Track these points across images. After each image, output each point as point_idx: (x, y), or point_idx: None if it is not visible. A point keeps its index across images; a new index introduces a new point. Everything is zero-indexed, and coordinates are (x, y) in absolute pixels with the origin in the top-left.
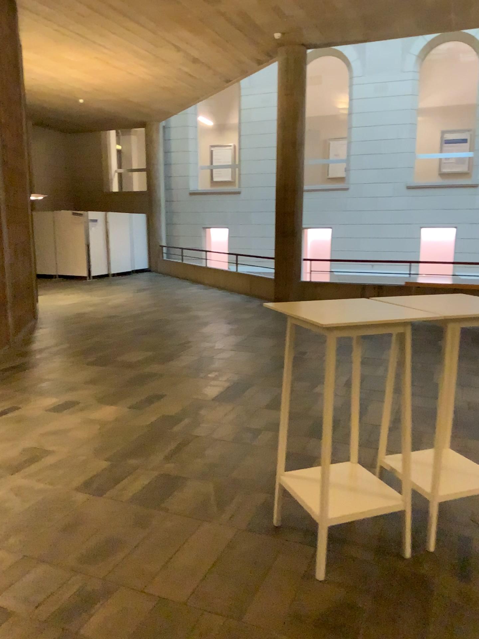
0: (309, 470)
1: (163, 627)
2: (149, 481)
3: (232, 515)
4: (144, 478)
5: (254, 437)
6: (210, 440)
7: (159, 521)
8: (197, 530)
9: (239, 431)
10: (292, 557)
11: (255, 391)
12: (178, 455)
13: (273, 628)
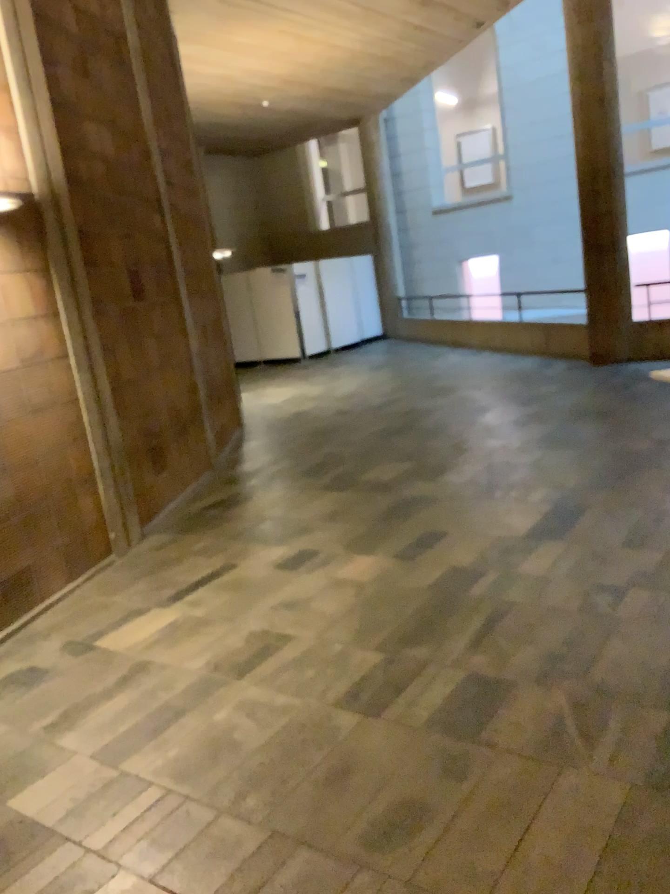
0: None
1: None
2: (451, 689)
3: (614, 756)
4: (442, 684)
5: (616, 600)
6: (538, 609)
7: (484, 767)
8: (555, 786)
9: (586, 589)
10: None
11: (596, 515)
12: (491, 639)
13: None
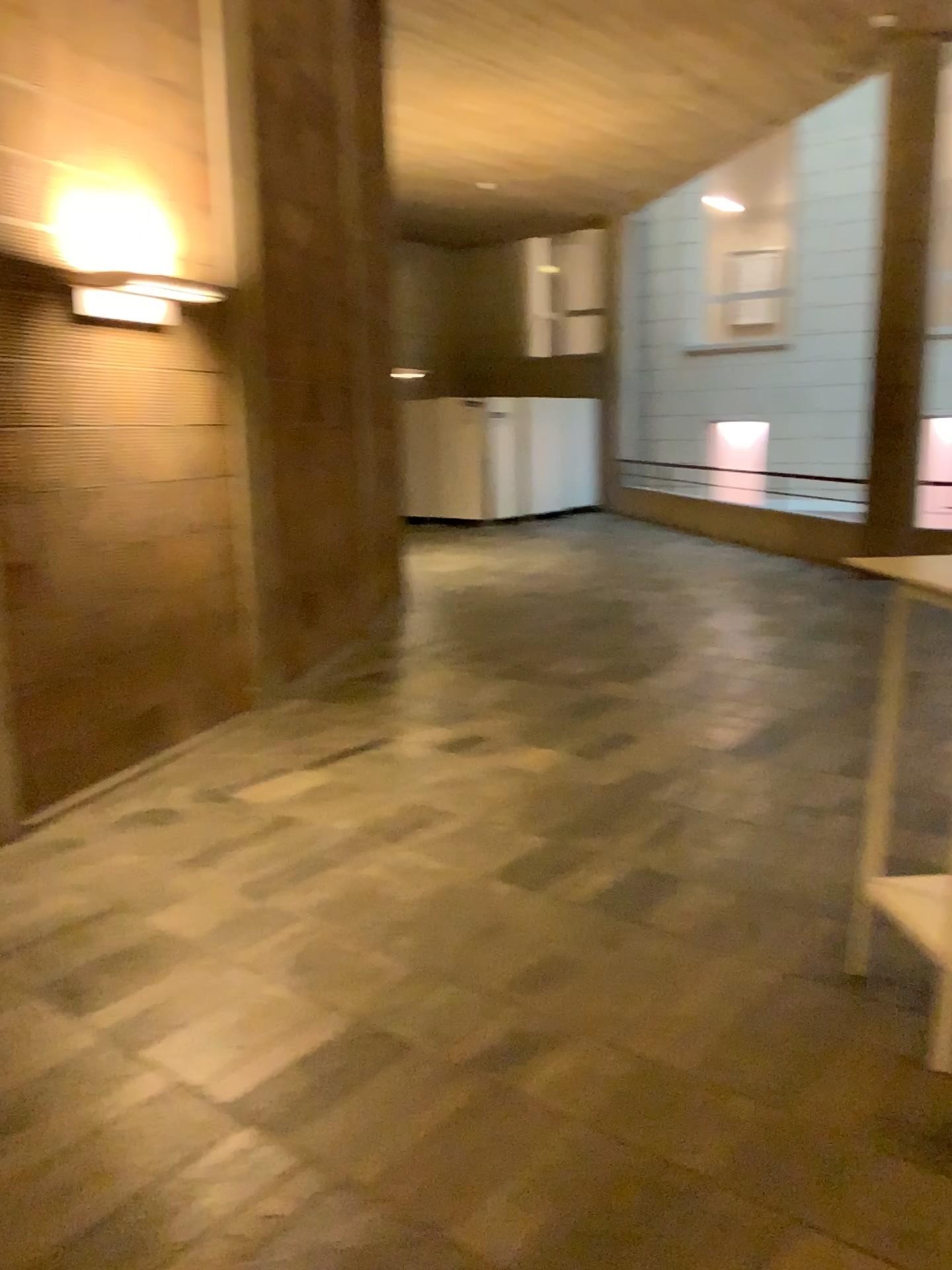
0: (927, 880)
1: (655, 1098)
2: (619, 877)
3: (773, 948)
4: (610, 872)
5: (814, 822)
6: (728, 820)
7: (640, 942)
8: (709, 963)
9: (785, 810)
10: (887, 1029)
11: (816, 741)
12: (670, 841)
13: (851, 1131)
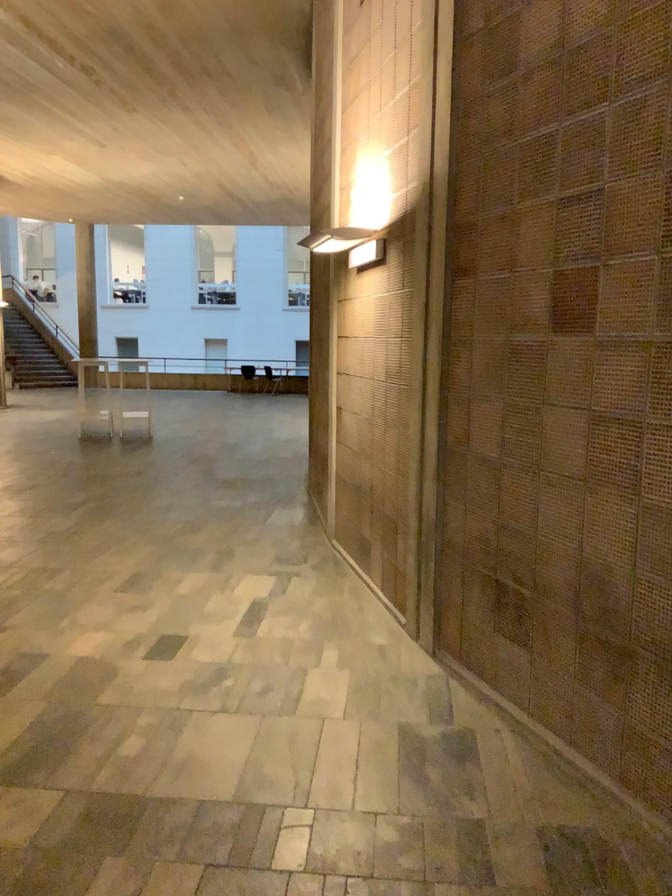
0: None
1: None
2: None
3: None
4: None
5: None
6: None
7: None
8: None
9: None
10: None
11: None
12: None
13: None
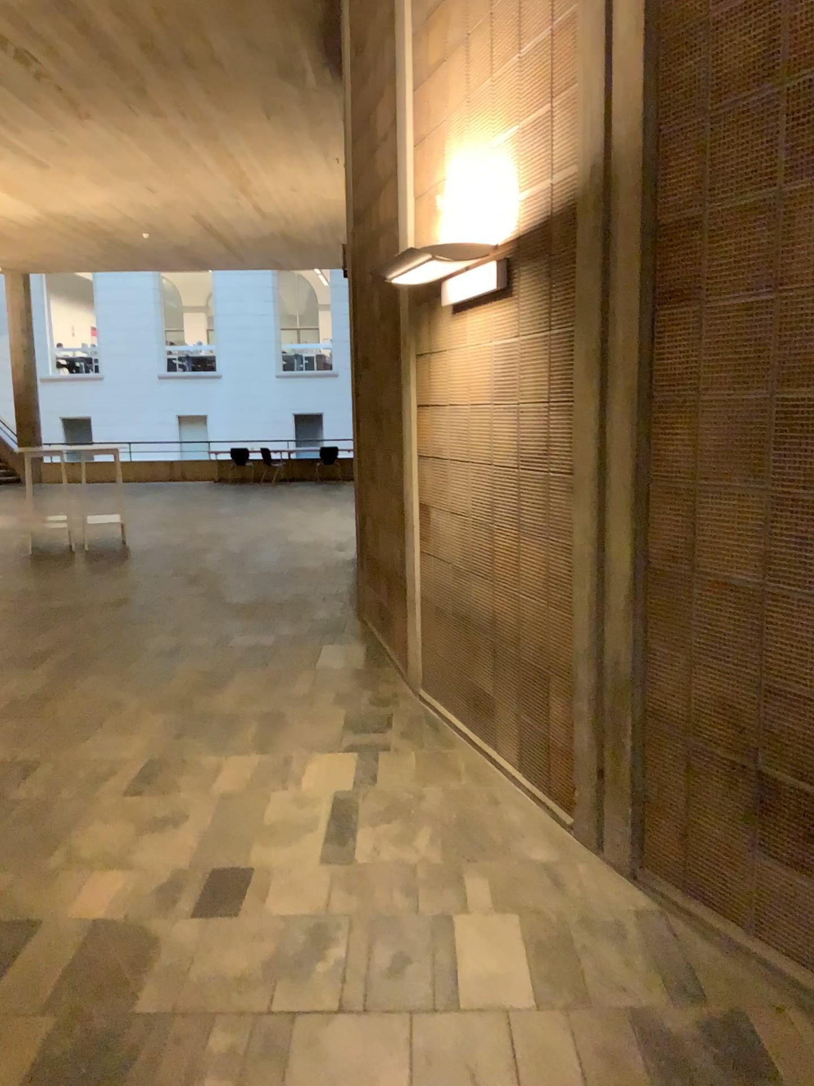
0: None
1: None
2: None
3: None
4: None
5: None
6: None
7: None
8: None
9: None
10: None
11: None
12: None
13: None
